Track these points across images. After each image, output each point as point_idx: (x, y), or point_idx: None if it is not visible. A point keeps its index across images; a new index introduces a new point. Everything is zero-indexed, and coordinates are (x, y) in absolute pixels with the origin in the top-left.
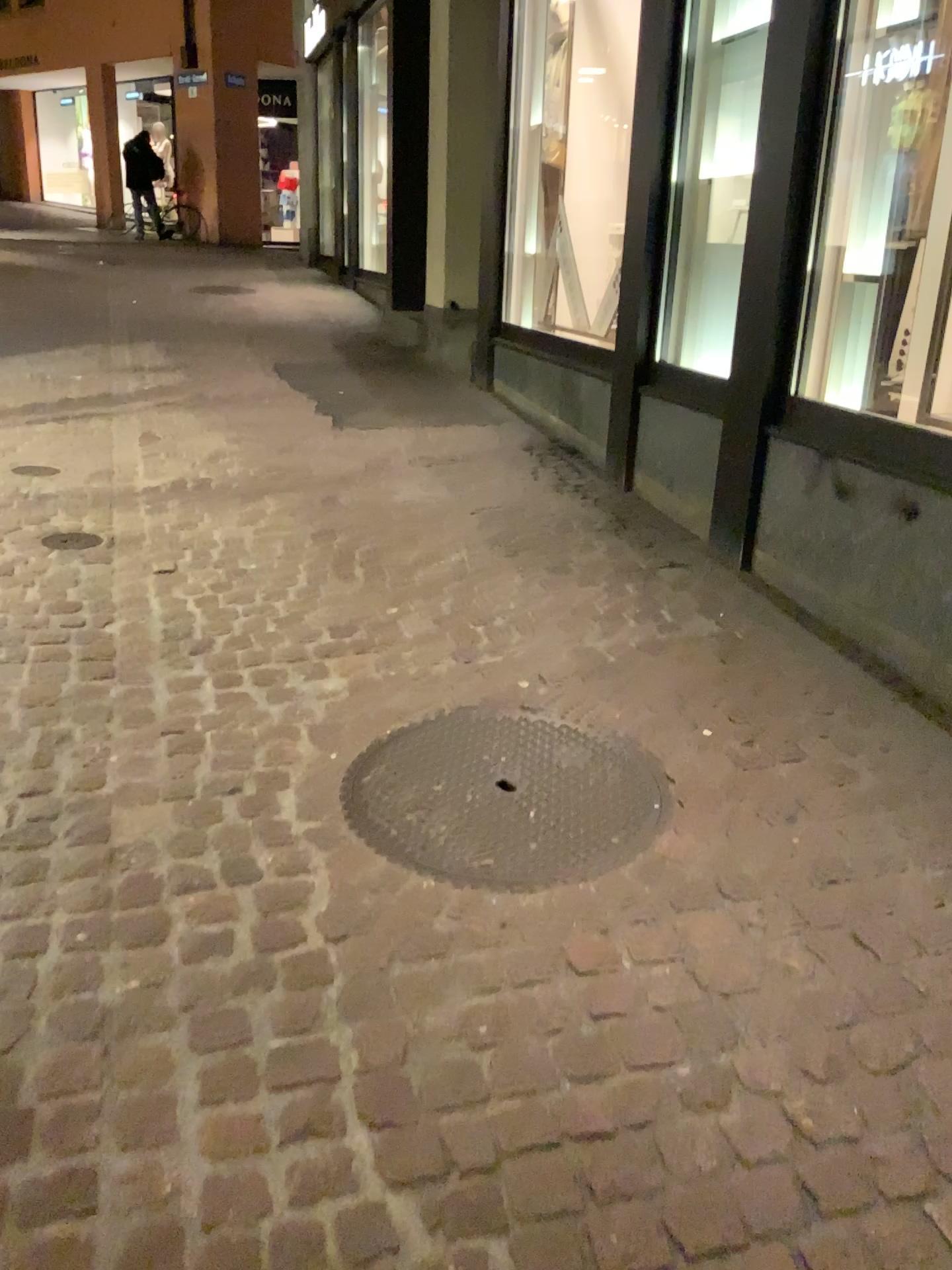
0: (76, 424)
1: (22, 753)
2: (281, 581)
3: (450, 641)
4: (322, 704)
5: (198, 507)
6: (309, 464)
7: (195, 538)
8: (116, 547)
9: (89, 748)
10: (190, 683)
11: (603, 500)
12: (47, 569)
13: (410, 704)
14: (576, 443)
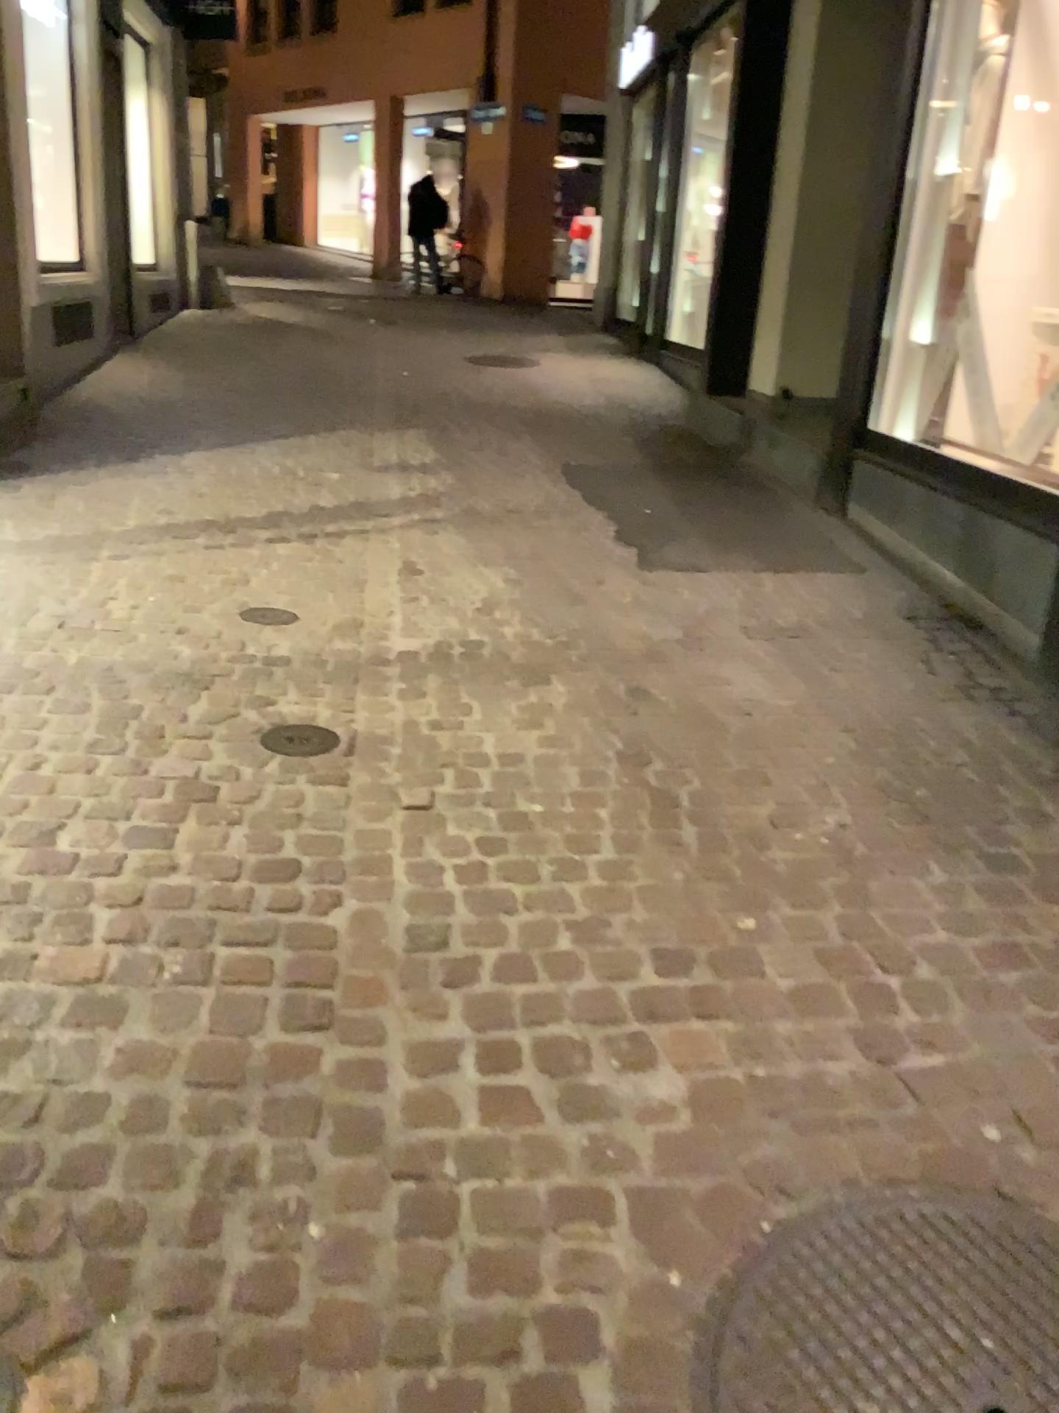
0: (322, 545)
1: (172, 1204)
2: (581, 848)
3: (850, 1008)
4: (651, 1140)
5: (466, 693)
6: (614, 628)
7: (460, 751)
8: (353, 759)
9: (276, 1204)
10: (443, 1061)
11: (1042, 722)
12: (258, 793)
13: (797, 1153)
14: (983, 617)
